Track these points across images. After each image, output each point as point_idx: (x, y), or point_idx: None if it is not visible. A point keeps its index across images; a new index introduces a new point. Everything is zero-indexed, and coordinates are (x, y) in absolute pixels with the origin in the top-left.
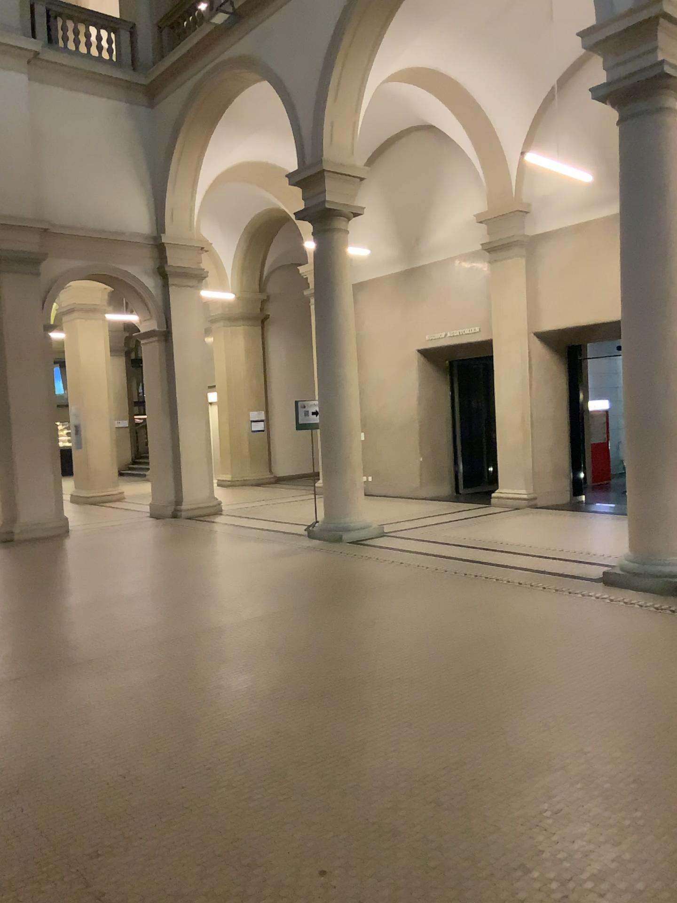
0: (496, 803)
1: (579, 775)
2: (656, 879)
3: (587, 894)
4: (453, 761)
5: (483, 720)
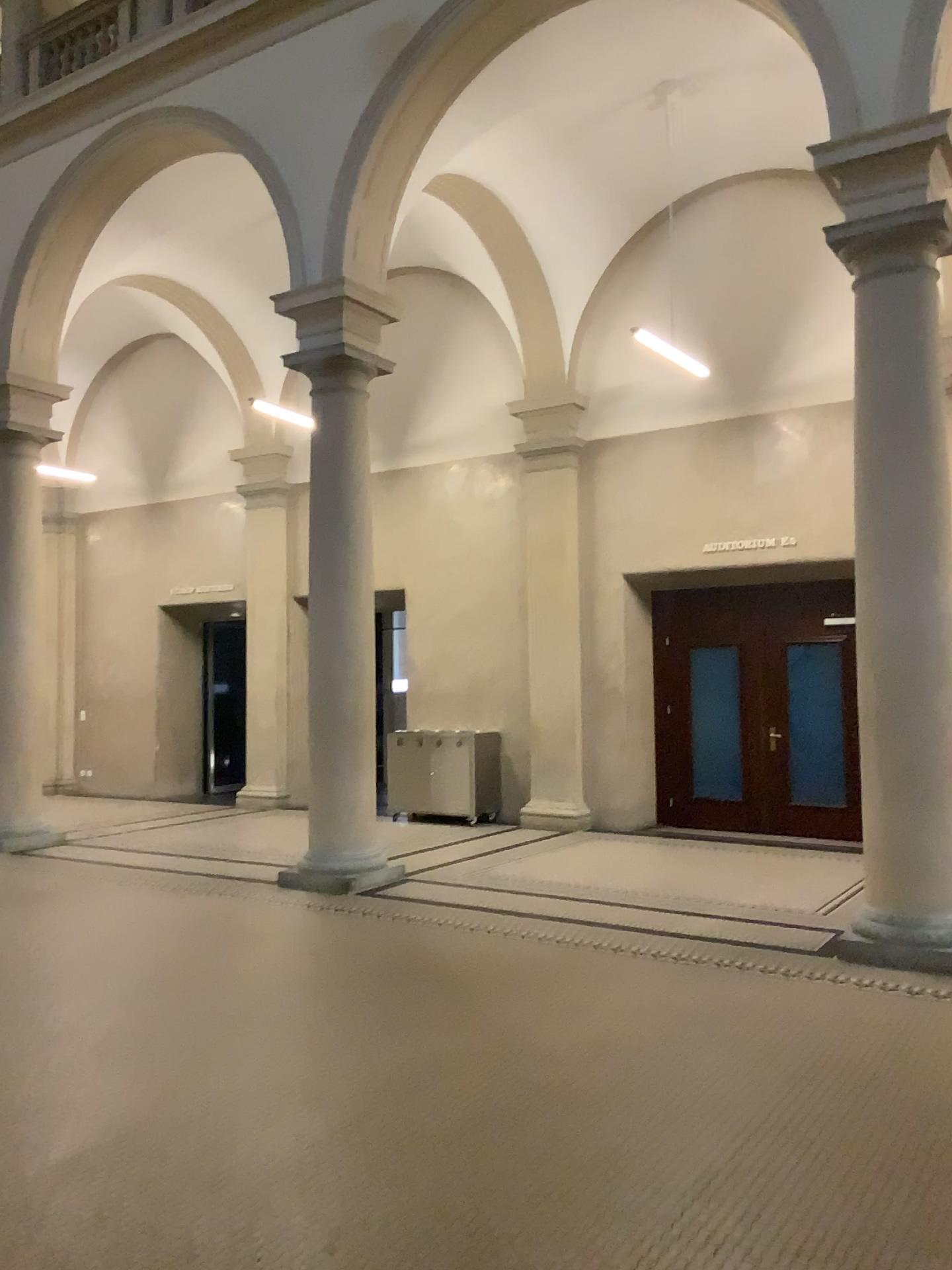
0: None
1: (88, 1040)
2: (89, 1100)
3: (17, 1115)
4: None
5: (27, 1007)
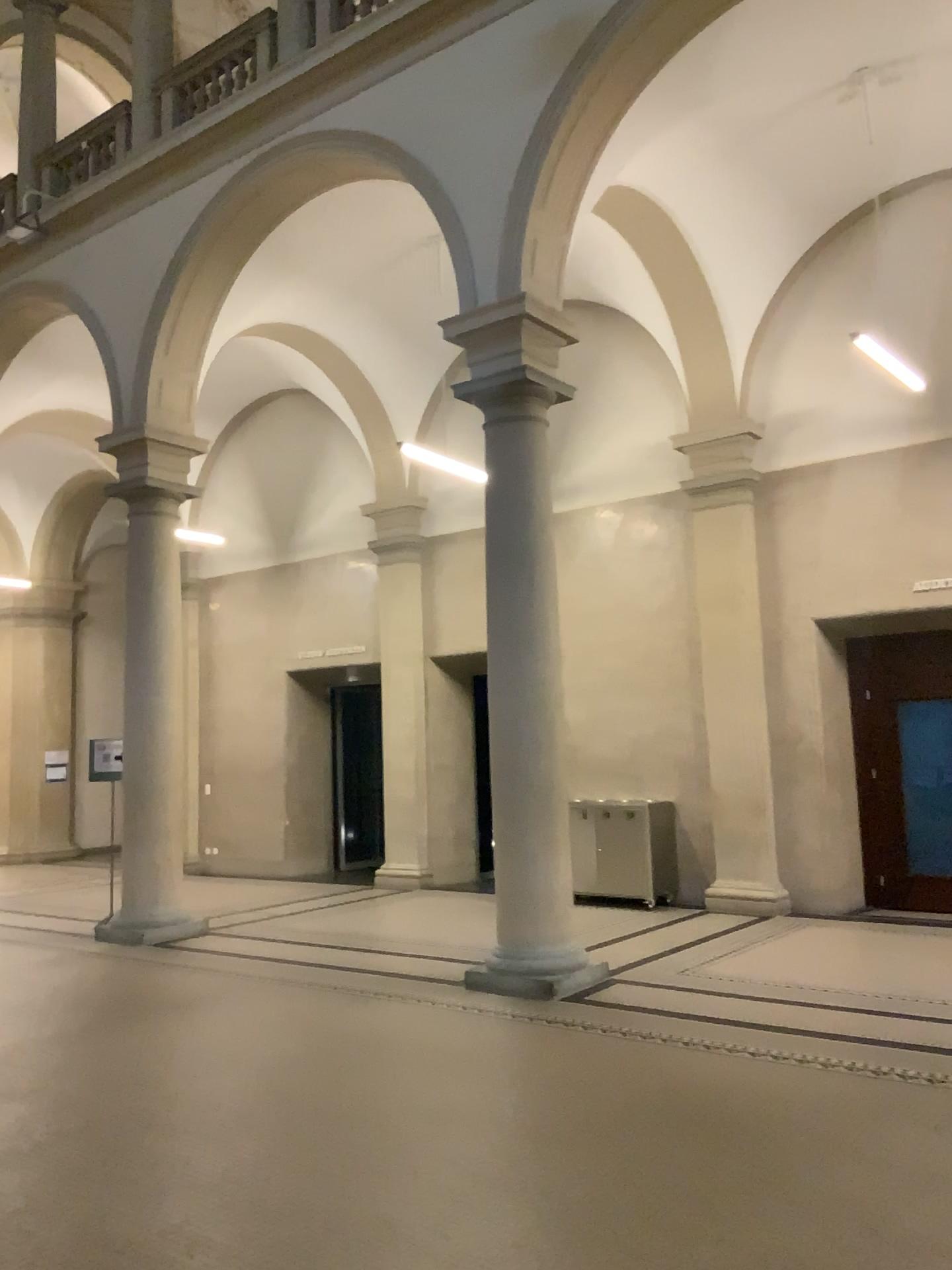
0: (207, 1259)
1: (326, 1216)
2: None
3: None
4: (174, 1215)
5: (235, 1162)
